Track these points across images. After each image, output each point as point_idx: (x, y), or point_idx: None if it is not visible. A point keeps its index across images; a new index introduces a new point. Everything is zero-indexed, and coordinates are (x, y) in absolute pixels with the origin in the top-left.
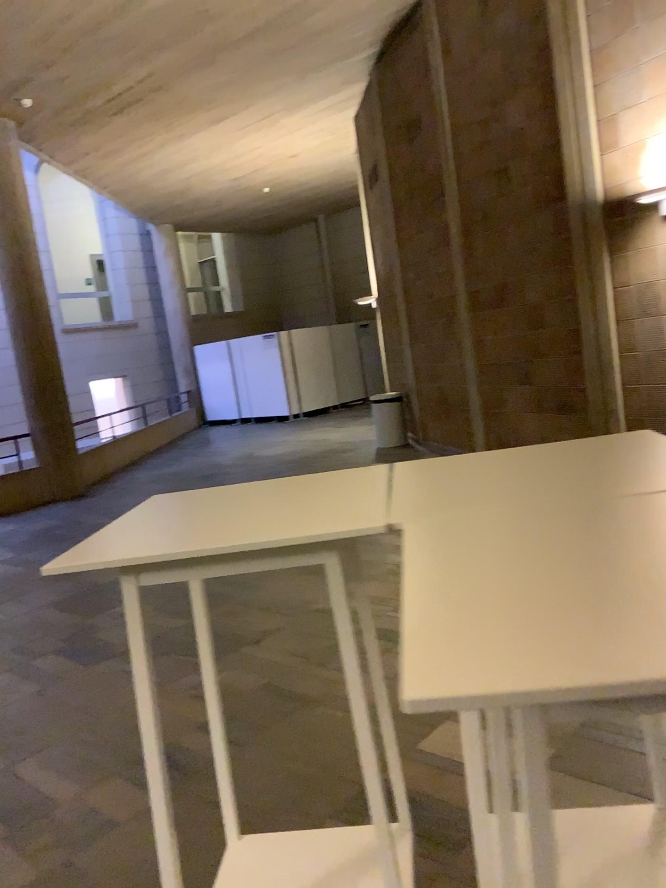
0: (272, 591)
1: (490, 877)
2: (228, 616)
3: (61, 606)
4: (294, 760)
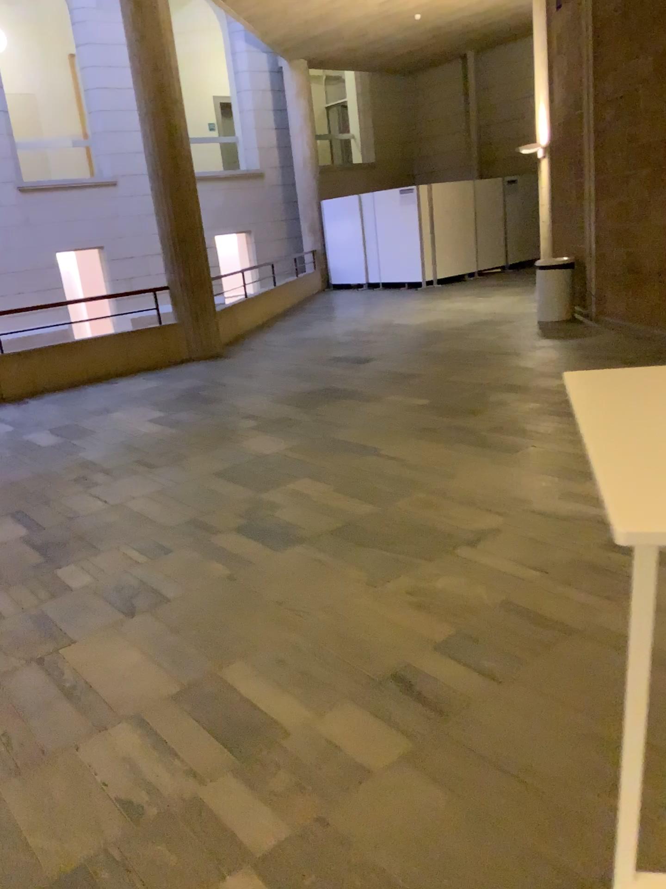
0: (474, 481)
1: None
2: (430, 508)
3: (232, 478)
4: (593, 719)
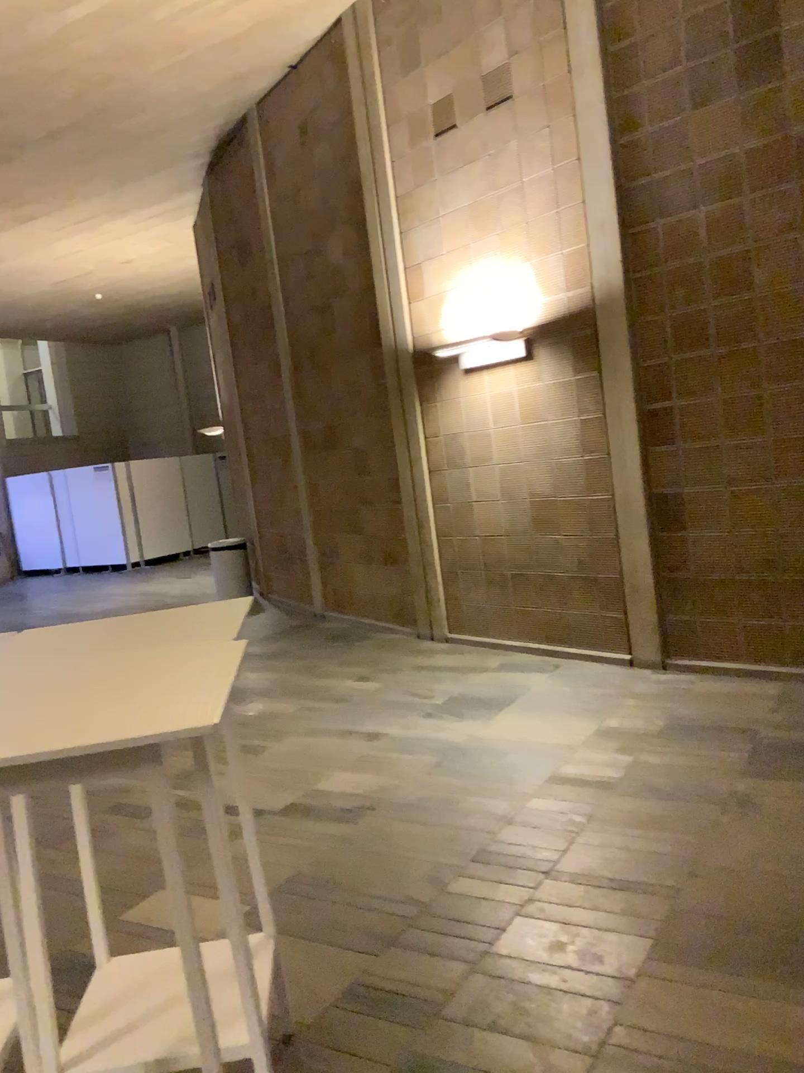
0: None
1: (33, 989)
2: None
3: None
4: None
